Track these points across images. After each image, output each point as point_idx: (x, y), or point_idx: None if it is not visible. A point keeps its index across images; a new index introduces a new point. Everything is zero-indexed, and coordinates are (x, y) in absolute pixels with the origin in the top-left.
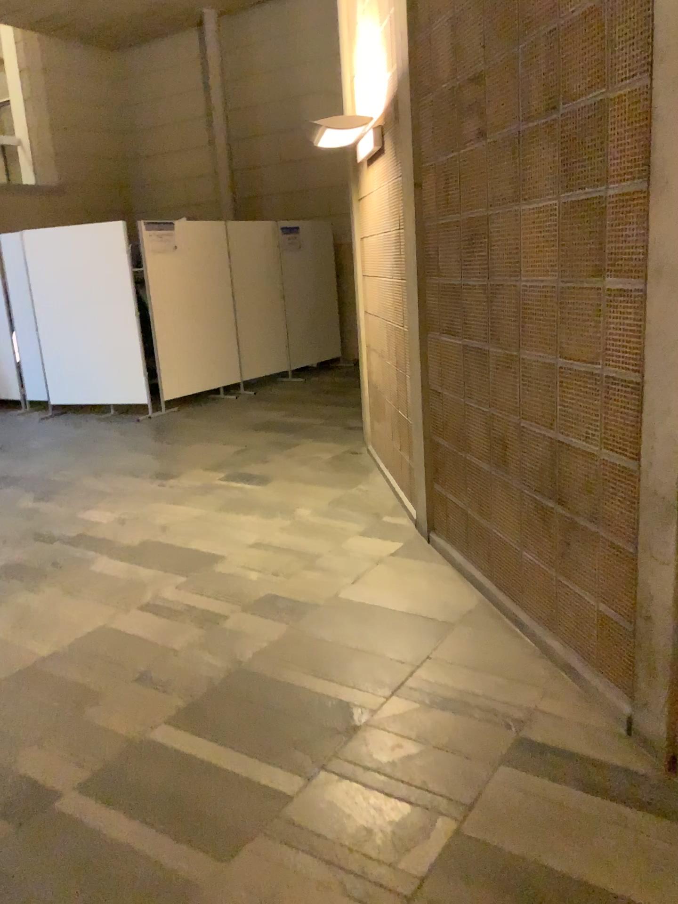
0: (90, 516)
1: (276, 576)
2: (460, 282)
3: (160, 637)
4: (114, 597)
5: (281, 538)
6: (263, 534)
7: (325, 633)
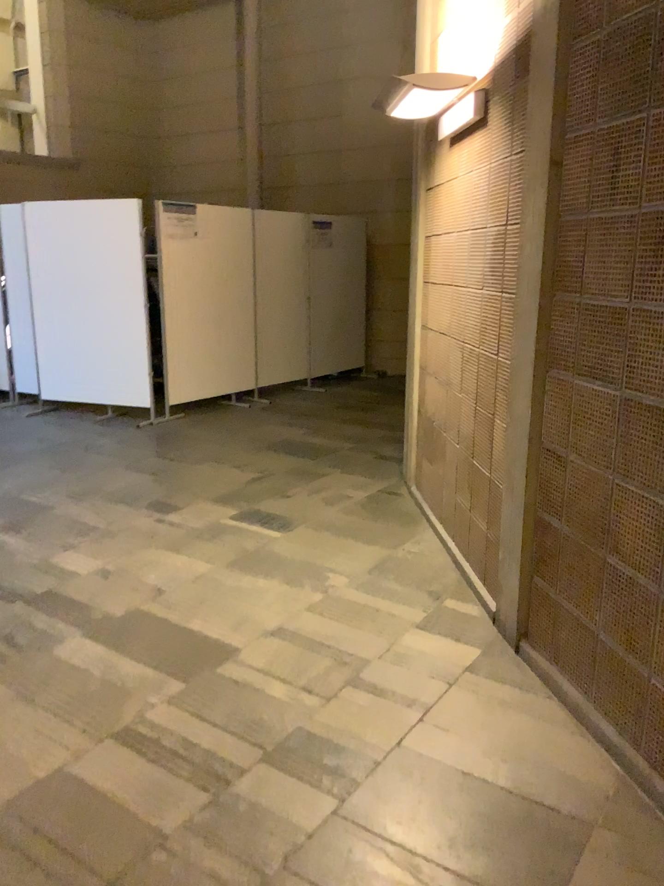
0: (66, 561)
1: (310, 695)
2: (629, 307)
3: (140, 806)
4: (81, 713)
5: (312, 623)
6: (288, 614)
7: (393, 827)
